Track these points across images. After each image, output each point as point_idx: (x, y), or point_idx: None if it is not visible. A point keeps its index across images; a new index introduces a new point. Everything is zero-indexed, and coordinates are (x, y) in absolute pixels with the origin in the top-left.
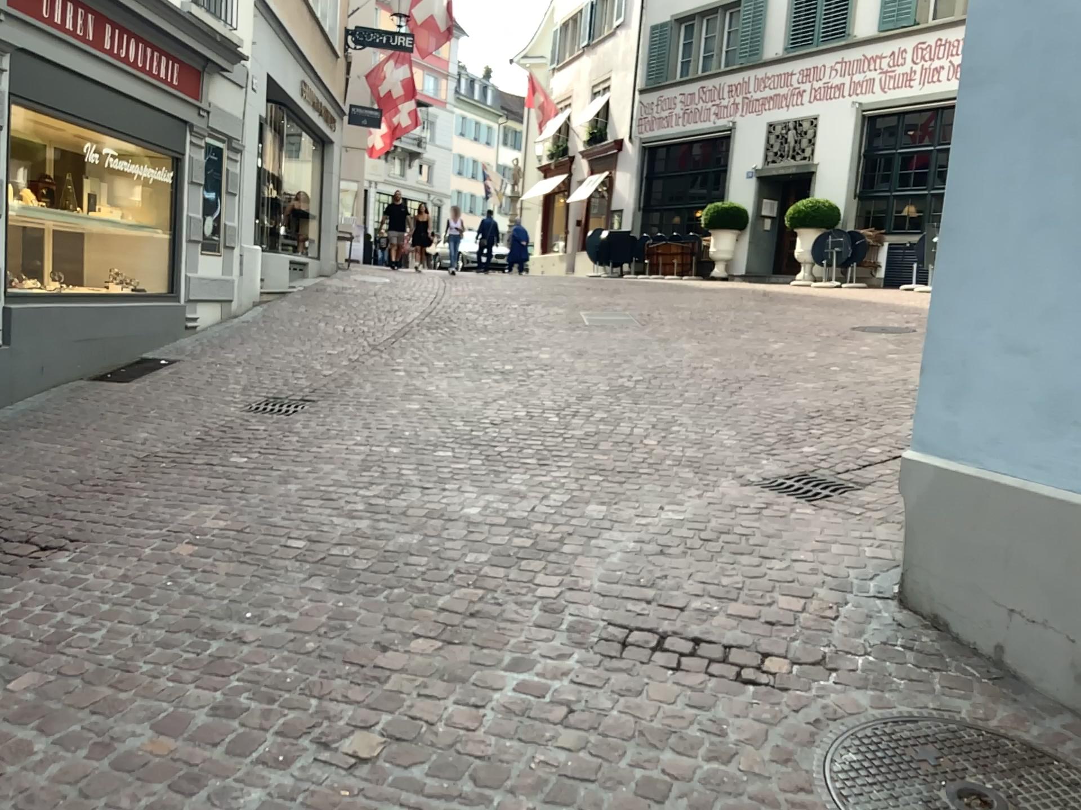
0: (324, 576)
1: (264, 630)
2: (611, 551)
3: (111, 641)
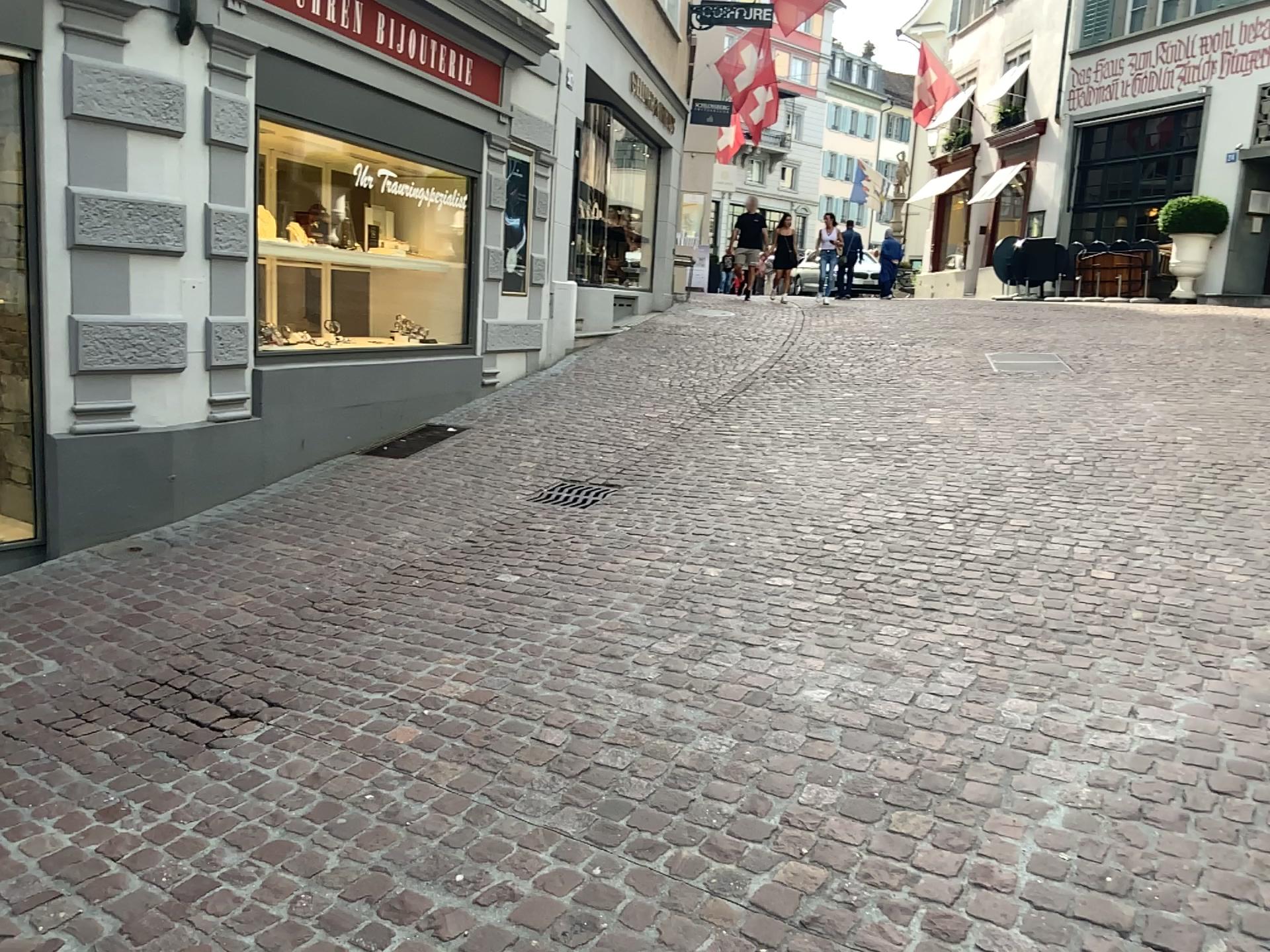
0: (583, 806)
1: (475, 913)
2: (1045, 800)
3: (263, 904)
